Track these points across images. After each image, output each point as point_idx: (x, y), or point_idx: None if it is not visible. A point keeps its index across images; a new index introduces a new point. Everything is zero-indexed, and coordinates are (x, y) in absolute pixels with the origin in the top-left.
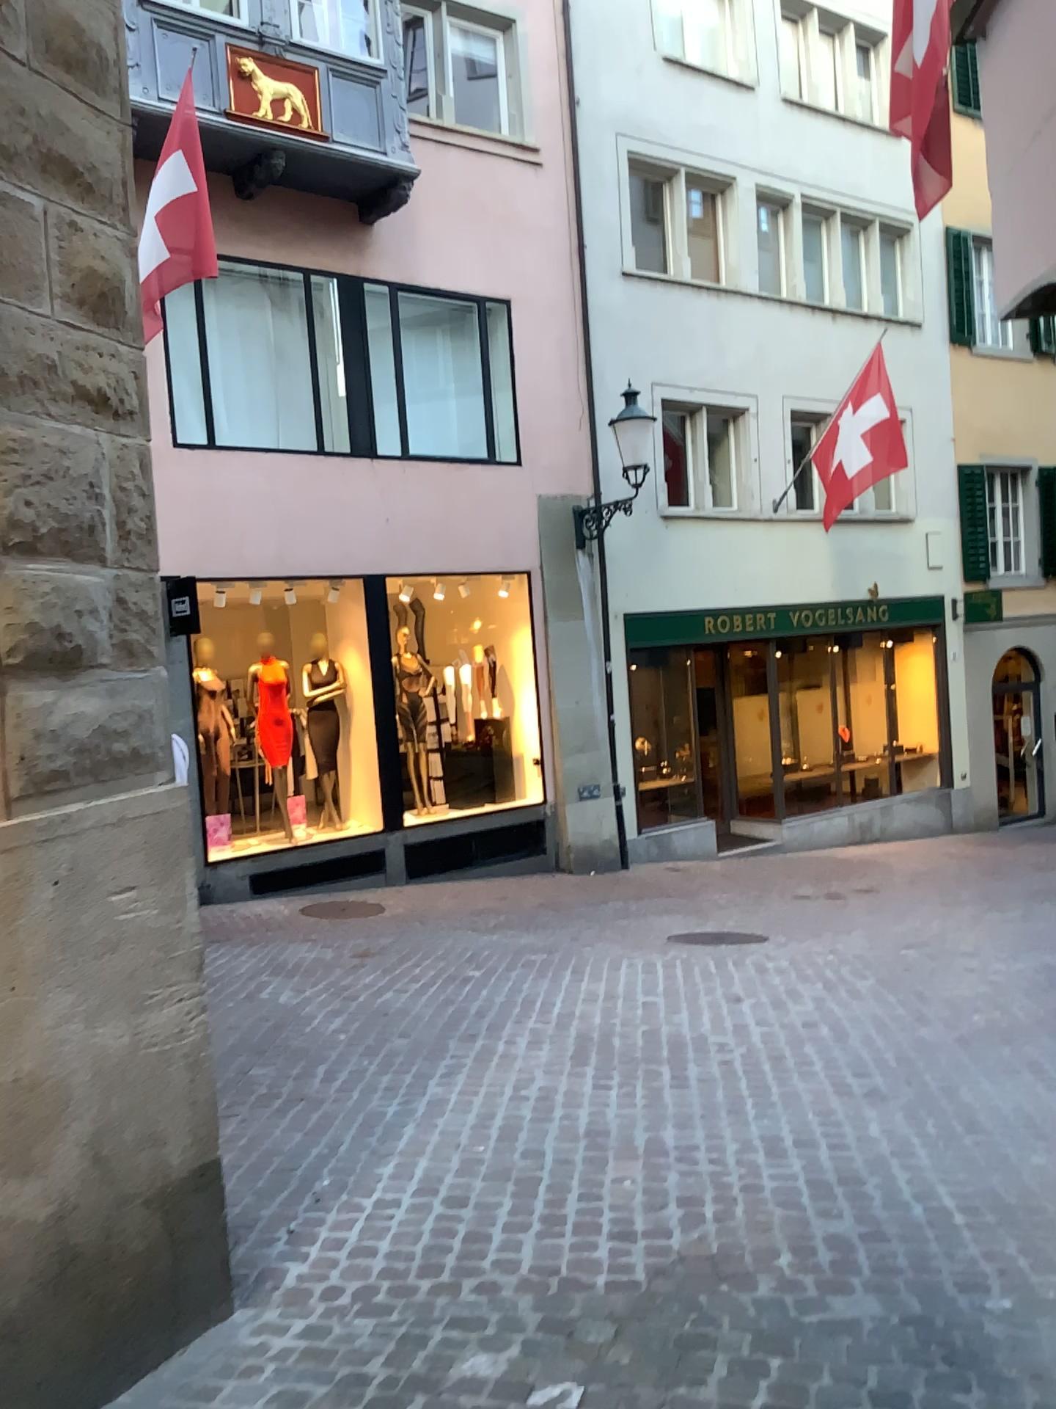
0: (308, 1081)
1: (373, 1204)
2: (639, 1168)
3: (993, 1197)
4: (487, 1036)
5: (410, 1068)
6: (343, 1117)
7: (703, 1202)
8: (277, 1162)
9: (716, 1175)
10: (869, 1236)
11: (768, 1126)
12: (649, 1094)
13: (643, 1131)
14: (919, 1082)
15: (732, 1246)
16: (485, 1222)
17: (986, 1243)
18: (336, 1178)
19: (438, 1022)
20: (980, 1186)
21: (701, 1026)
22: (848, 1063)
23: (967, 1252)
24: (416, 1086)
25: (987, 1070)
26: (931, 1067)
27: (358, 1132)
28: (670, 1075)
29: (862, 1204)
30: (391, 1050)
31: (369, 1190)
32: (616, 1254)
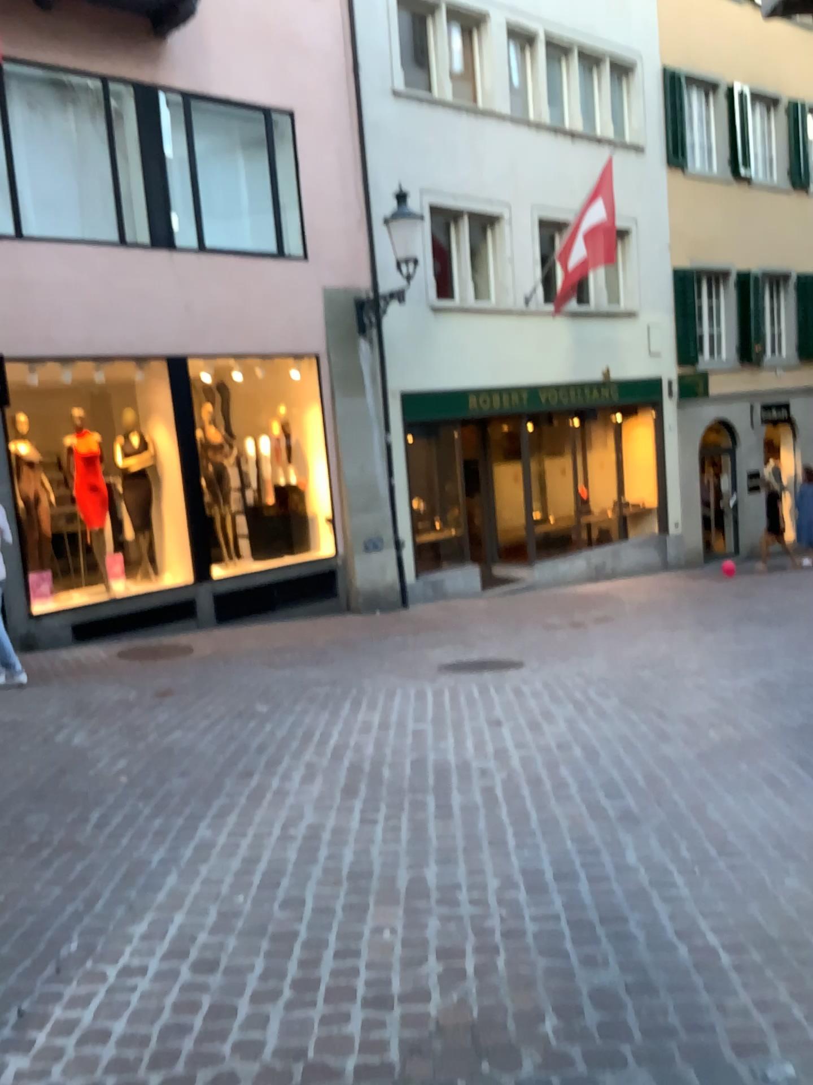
0: (78, 828)
1: (112, 977)
2: (398, 917)
3: (758, 933)
4: (262, 772)
5: (182, 810)
6: (105, 867)
7: (464, 956)
8: (23, 926)
9: (476, 921)
10: (637, 993)
11: (528, 860)
12: (413, 828)
13: (405, 871)
14: (670, 803)
15: (493, 1016)
16: (228, 997)
17: (760, 993)
18: (79, 945)
19: (216, 759)
20: (743, 921)
21: (464, 753)
22: (602, 786)
23: (742, 1008)
24: (184, 830)
25: (732, 787)
26: (680, 788)
27: (117, 885)
28: (434, 806)
29: (628, 950)
30: (166, 790)
31: (112, 960)
32: (367, 1032)
